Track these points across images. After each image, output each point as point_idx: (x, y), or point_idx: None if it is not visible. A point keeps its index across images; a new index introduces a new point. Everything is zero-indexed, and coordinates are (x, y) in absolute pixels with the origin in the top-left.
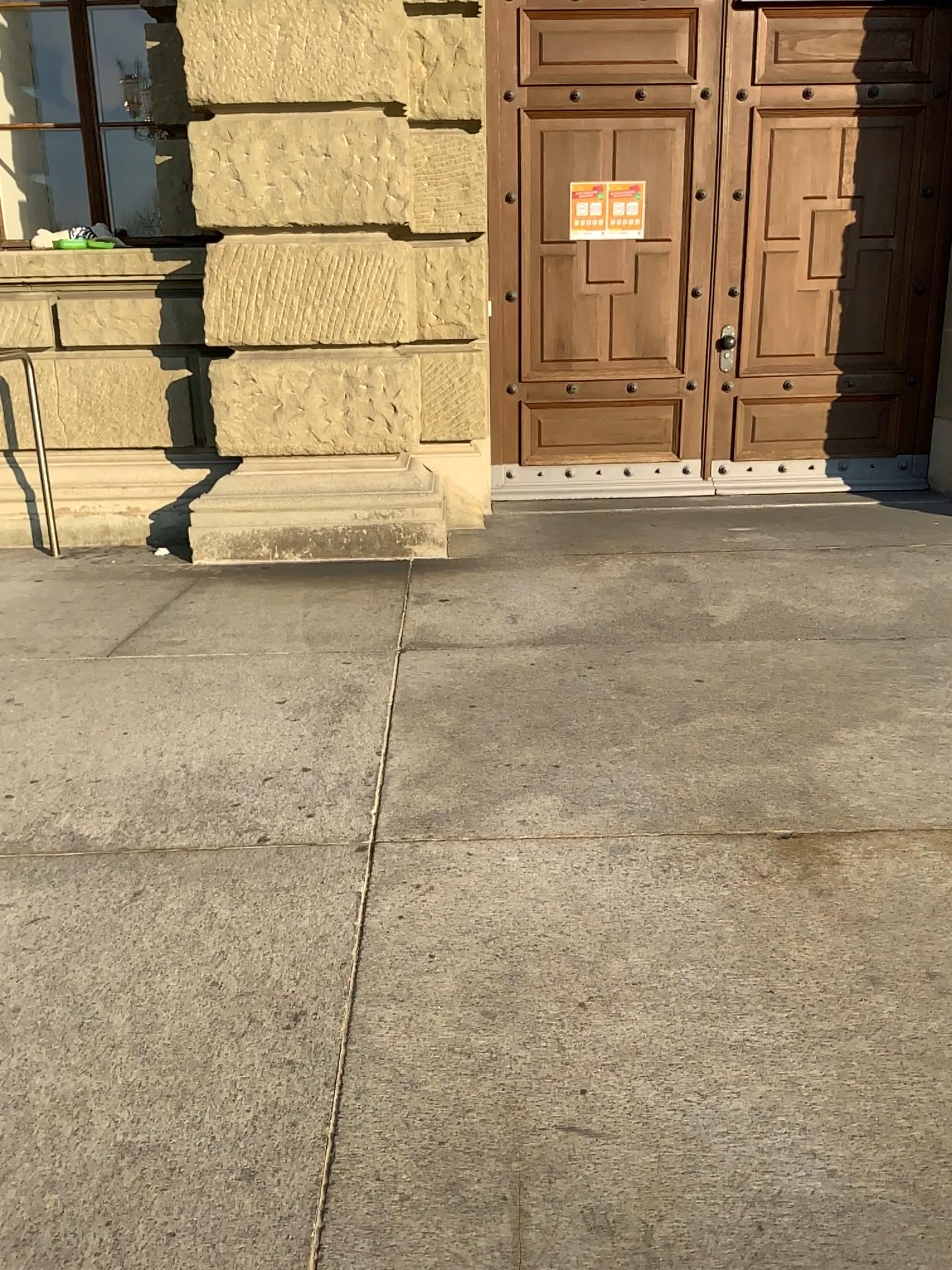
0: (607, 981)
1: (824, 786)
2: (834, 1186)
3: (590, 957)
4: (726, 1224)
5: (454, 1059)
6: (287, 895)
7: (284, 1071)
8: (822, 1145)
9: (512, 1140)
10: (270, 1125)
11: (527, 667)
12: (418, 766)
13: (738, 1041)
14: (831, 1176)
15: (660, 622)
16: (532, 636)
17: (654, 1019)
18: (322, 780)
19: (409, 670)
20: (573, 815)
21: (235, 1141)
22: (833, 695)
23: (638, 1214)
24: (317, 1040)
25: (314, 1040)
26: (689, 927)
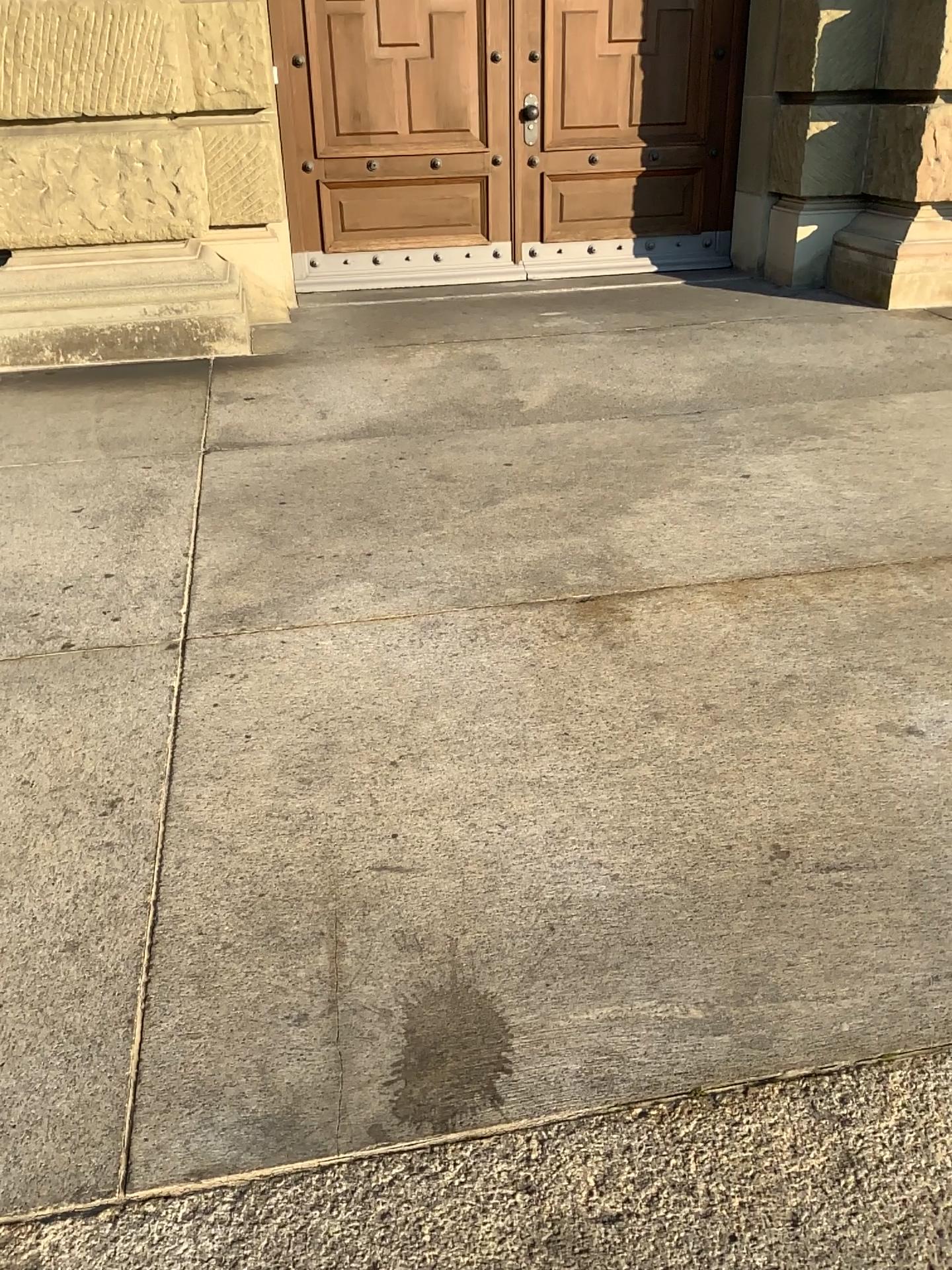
0: (416, 741)
1: (621, 552)
2: (616, 888)
3: (400, 722)
4: (521, 930)
5: (271, 824)
6: (97, 694)
7: (104, 852)
8: (608, 856)
9: (328, 886)
10: (92, 900)
11: (336, 459)
12: (226, 562)
13: (536, 780)
14: (614, 880)
15: (469, 408)
16: (341, 429)
17: (459, 769)
18: (127, 583)
19: (214, 469)
20: (383, 596)
21: (57, 918)
22: (632, 468)
23: (444, 931)
24: (135, 821)
25: (132, 822)
26: (493, 687)
